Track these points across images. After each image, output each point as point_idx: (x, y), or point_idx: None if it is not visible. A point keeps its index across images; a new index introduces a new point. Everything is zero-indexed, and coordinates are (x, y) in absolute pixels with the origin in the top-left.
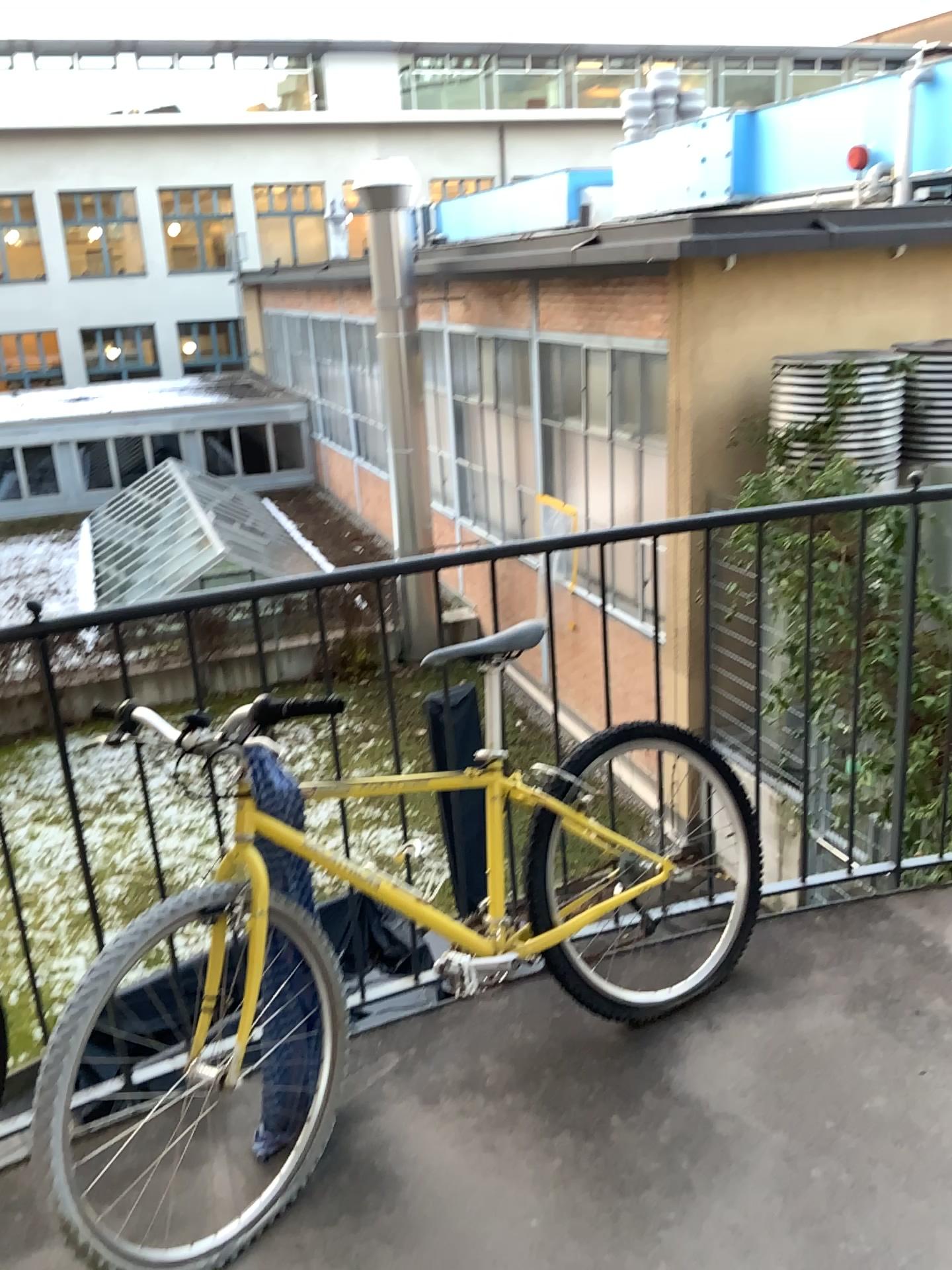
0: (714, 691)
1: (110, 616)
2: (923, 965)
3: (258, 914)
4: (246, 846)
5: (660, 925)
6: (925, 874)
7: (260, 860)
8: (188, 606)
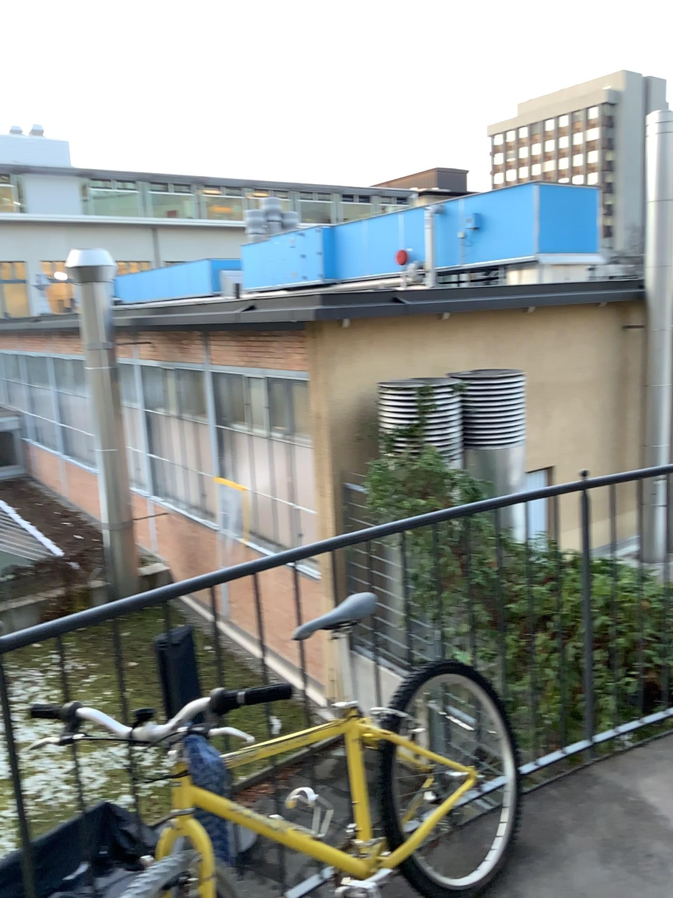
0: (475, 632)
1: (58, 629)
2: (634, 817)
3: (204, 877)
4: (187, 817)
5: (450, 816)
6: (609, 745)
7: (197, 827)
8: (118, 613)
